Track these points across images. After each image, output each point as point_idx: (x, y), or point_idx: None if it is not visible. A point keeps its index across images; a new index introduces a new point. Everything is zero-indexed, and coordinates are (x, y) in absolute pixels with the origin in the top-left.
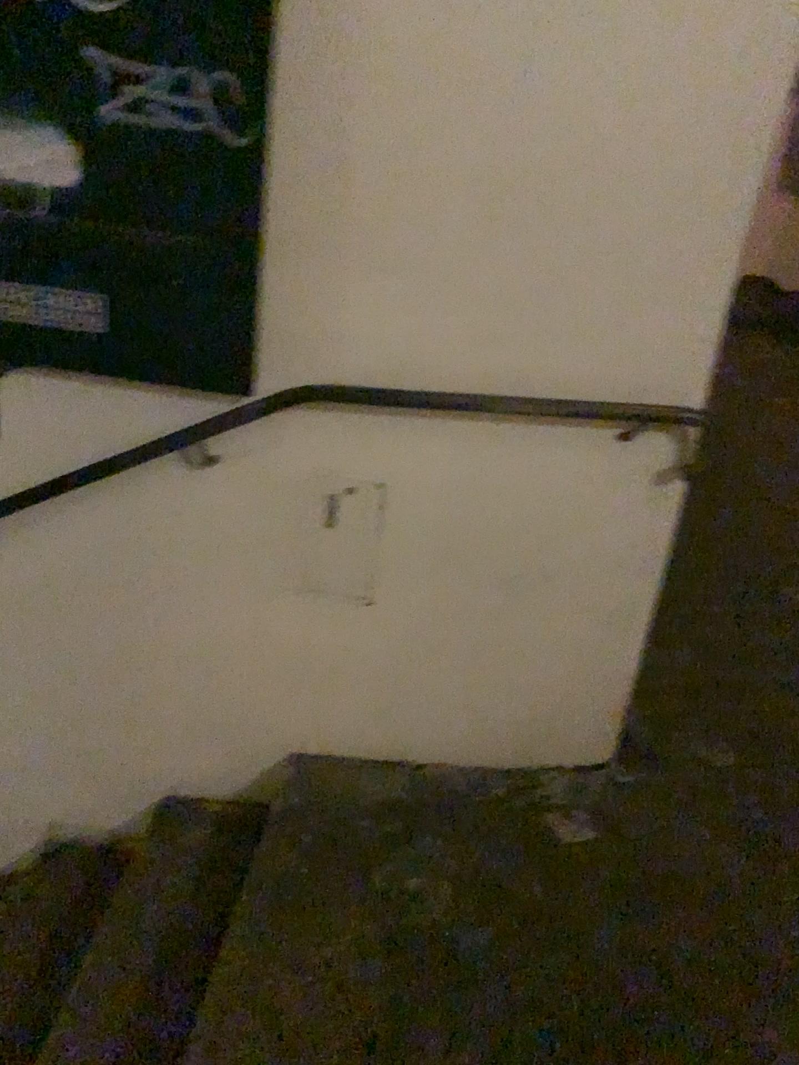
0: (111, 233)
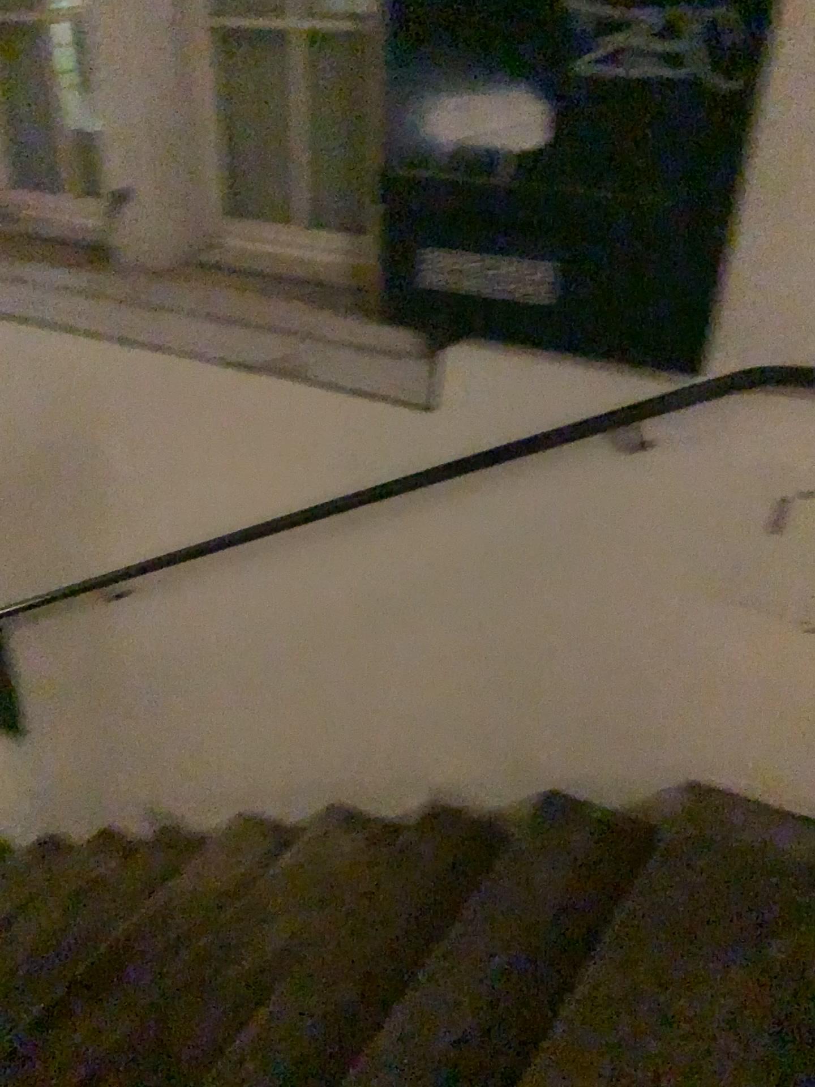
0: (568, 196)
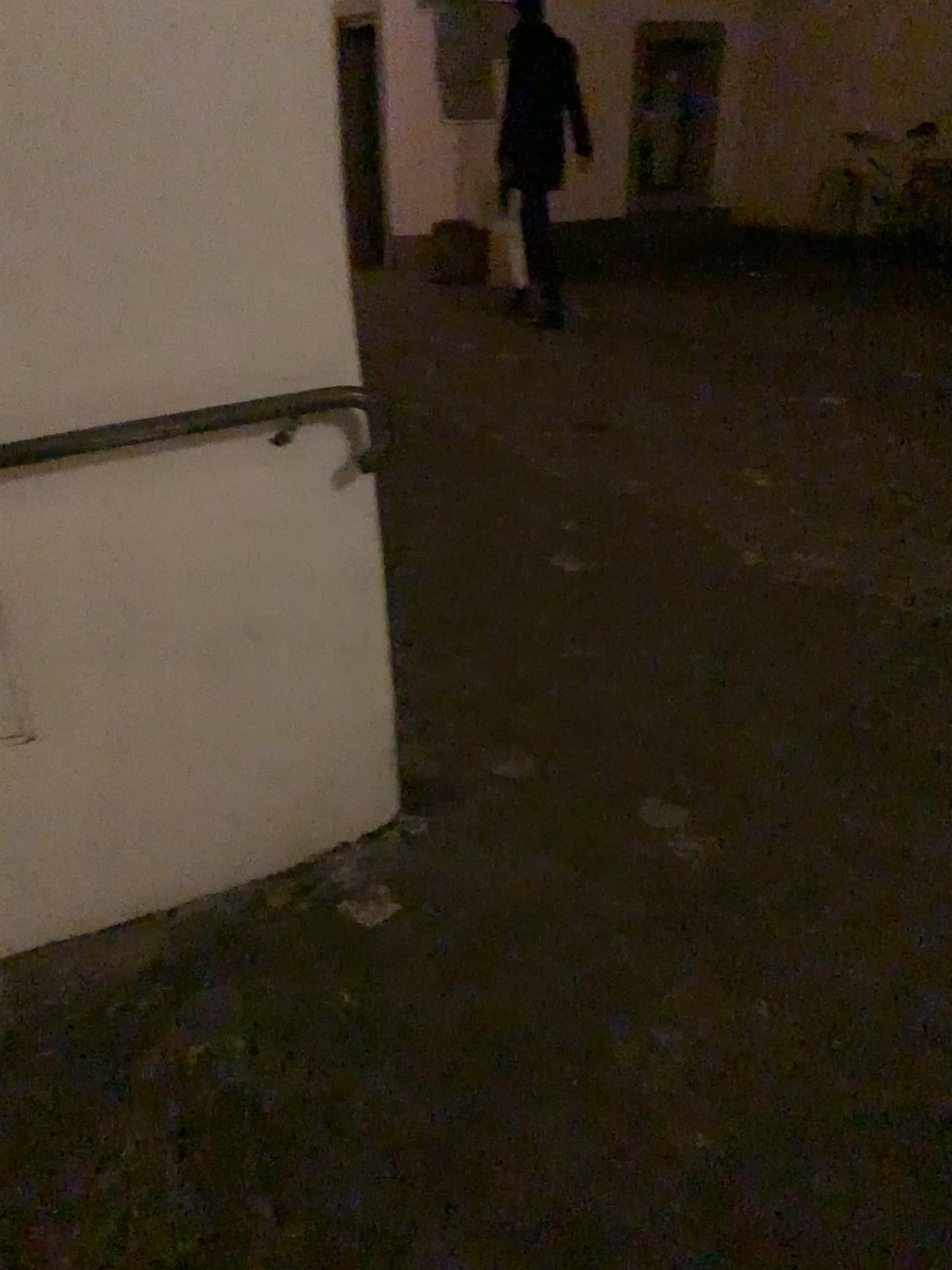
0: None
